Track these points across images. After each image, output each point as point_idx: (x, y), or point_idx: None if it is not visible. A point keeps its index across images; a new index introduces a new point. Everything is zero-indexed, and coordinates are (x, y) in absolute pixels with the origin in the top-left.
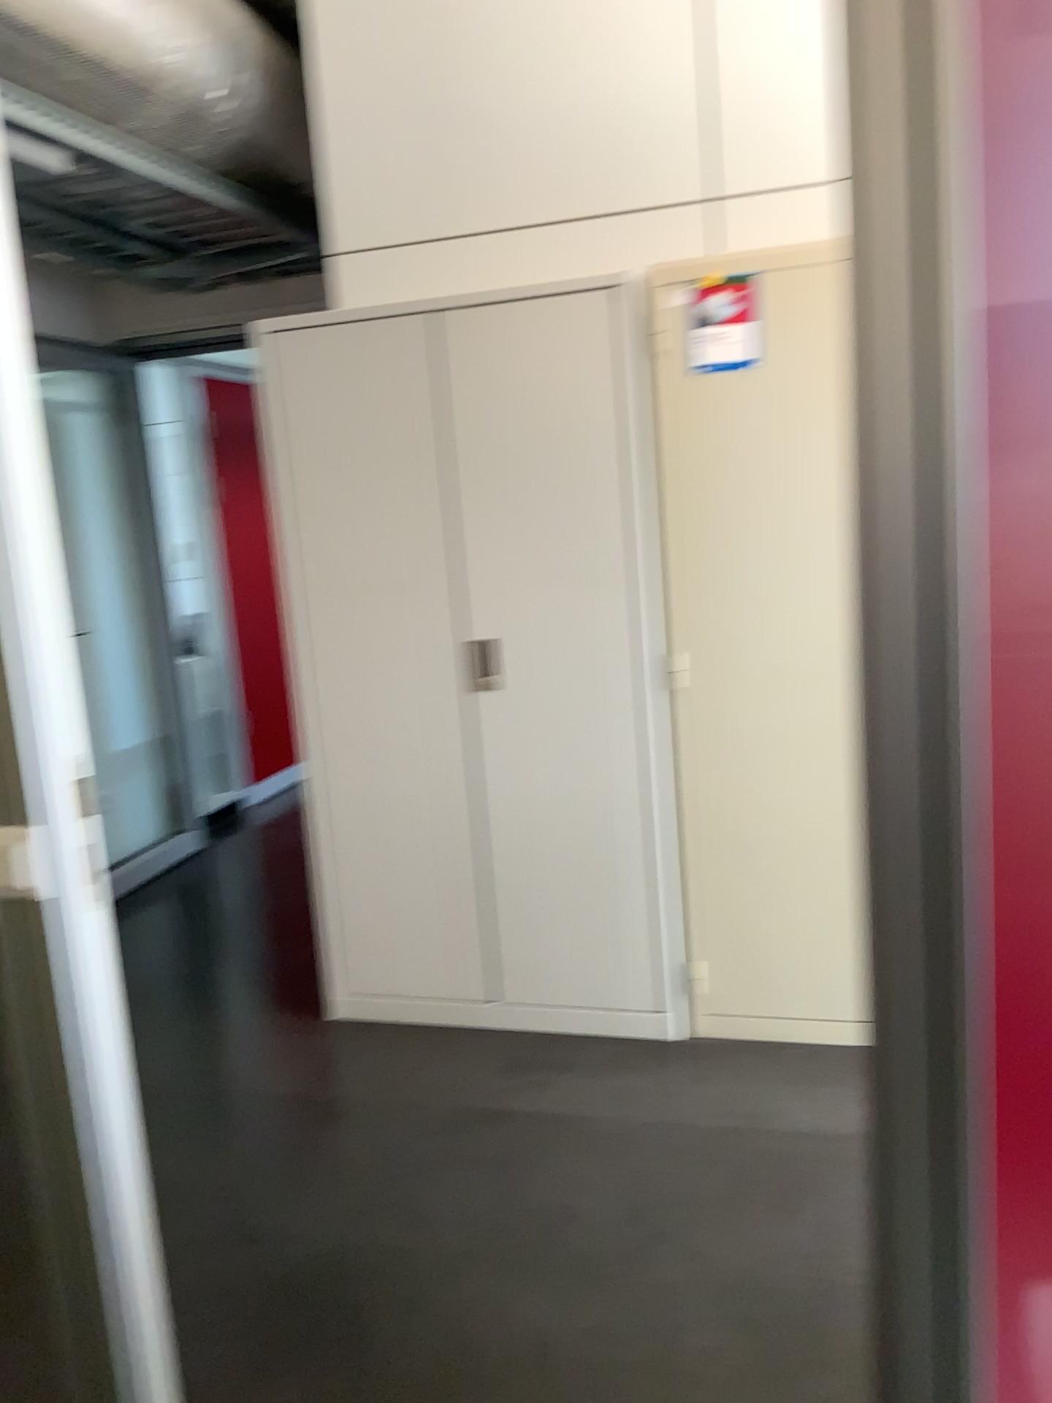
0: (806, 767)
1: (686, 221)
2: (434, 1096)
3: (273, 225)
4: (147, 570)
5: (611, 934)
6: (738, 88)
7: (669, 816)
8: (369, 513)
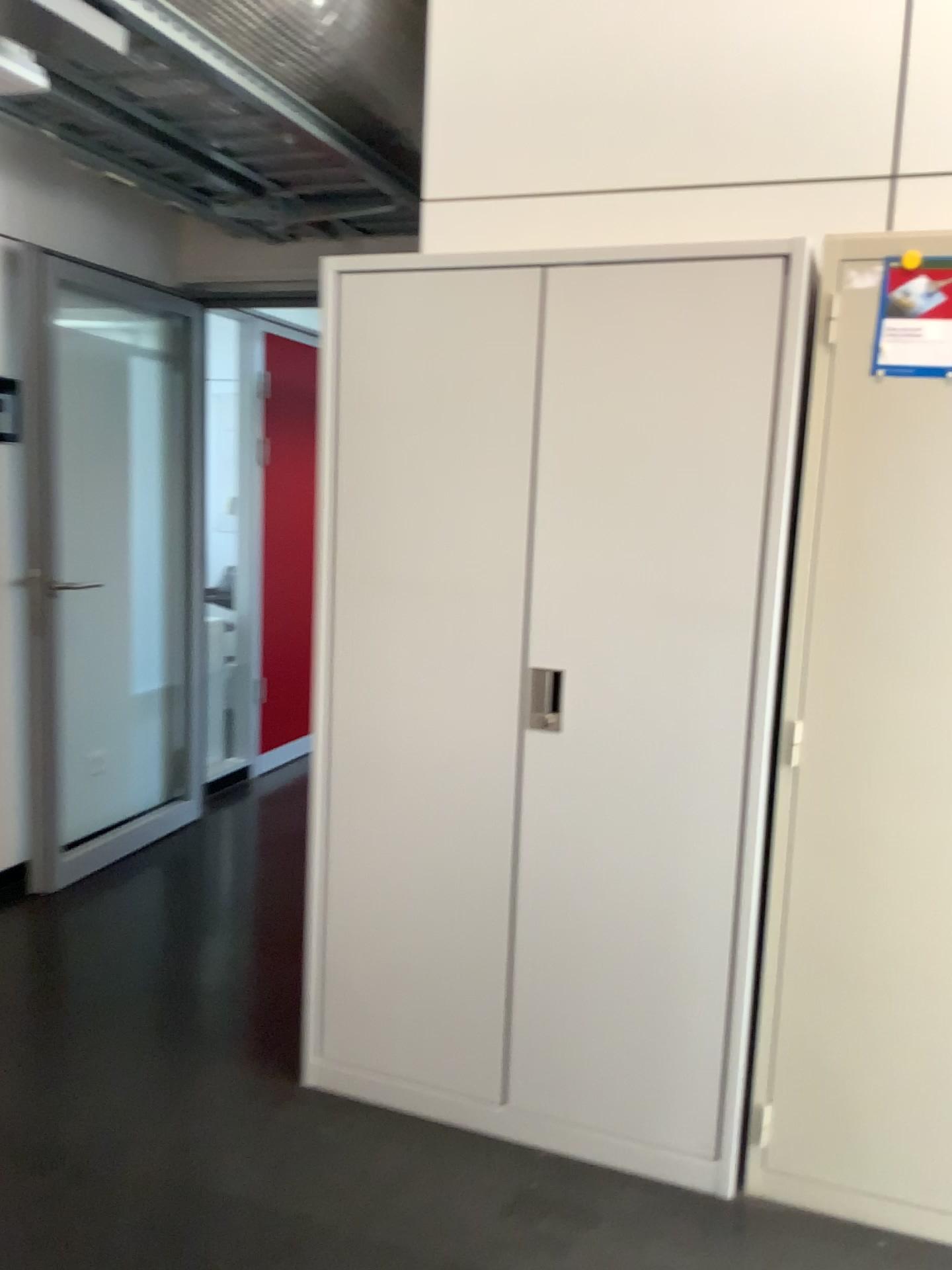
0: (949, 894)
1: (857, 196)
2: (416, 1251)
3: (364, 168)
4: (183, 524)
5: (660, 1058)
6: (947, 42)
7: (756, 927)
8: (432, 497)
